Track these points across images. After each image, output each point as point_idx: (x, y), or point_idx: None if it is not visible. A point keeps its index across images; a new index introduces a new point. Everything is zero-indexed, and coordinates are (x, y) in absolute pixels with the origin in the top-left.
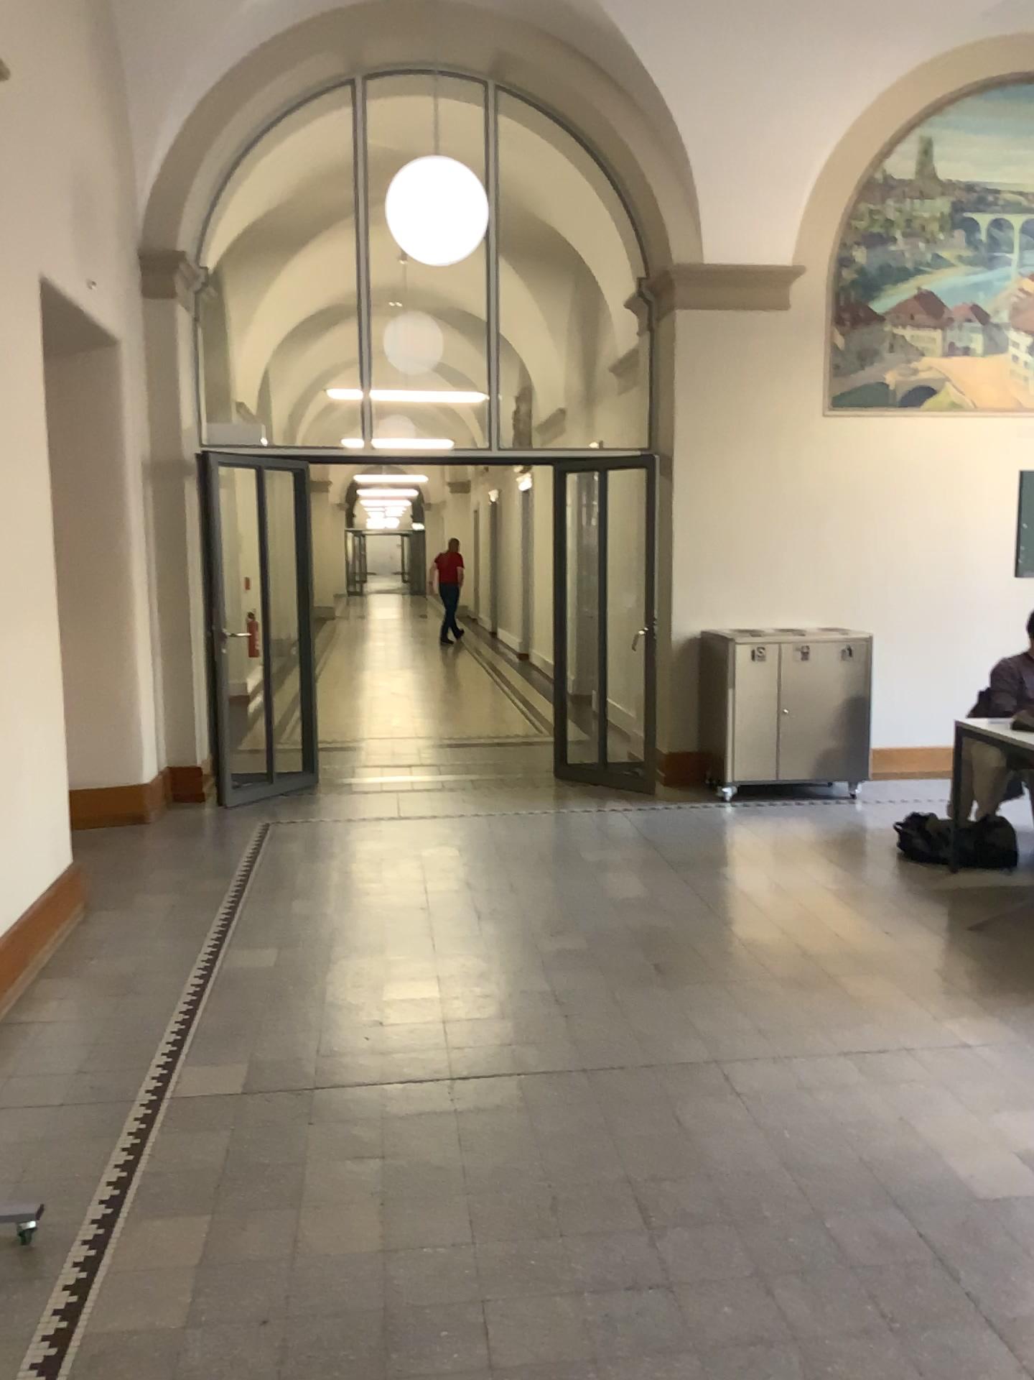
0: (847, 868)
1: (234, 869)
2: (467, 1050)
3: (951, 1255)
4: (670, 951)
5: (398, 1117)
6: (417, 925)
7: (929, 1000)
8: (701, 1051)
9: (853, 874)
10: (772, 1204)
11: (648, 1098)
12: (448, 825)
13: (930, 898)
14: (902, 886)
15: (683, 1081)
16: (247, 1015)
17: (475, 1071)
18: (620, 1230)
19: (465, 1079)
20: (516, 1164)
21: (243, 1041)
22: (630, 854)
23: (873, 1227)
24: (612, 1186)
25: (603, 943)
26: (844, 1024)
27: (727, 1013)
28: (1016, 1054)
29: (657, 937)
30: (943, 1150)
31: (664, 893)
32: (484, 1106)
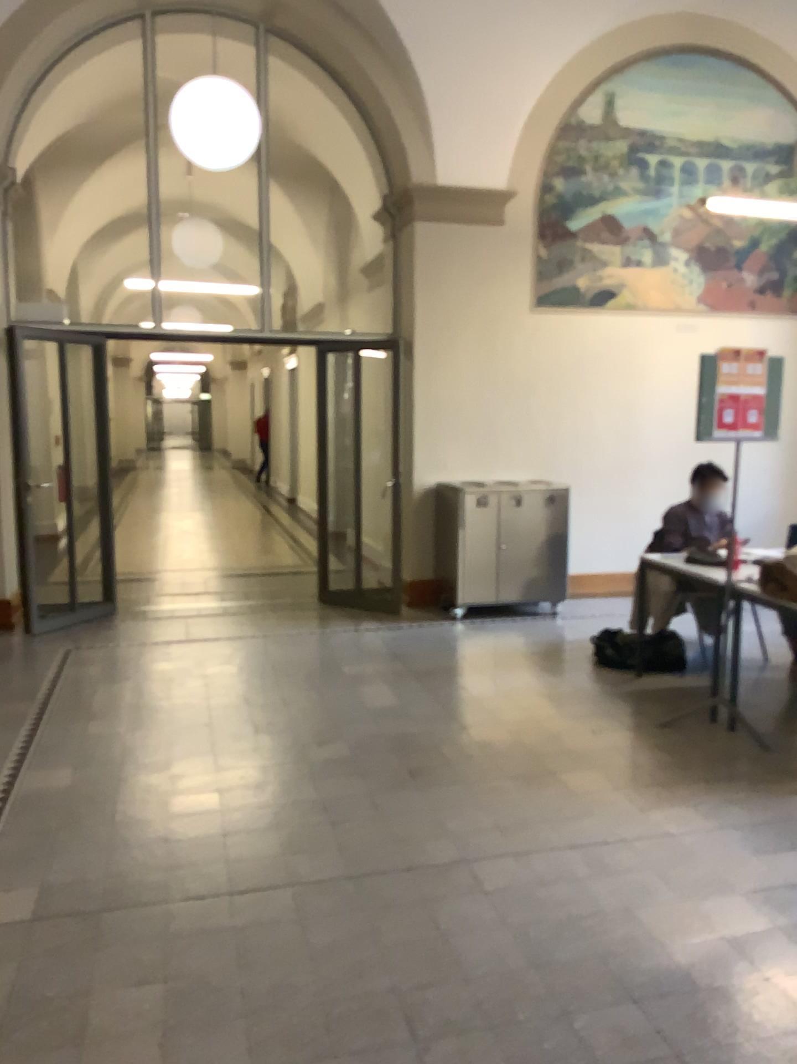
0: (558, 677)
1: (37, 692)
2: (244, 861)
3: (683, 1047)
4: (419, 756)
5: (180, 935)
6: (200, 740)
7: (634, 793)
8: (450, 851)
9: (562, 682)
10: (523, 1006)
11: (408, 901)
12: (228, 647)
13: (625, 701)
14: (602, 691)
15: (437, 883)
16: (40, 837)
17: (252, 883)
18: (388, 1044)
19: (242, 892)
20: (290, 979)
21: (35, 864)
22: (381, 670)
23: (613, 1022)
24: (379, 997)
25: (362, 751)
26: (568, 819)
27: (470, 813)
28: (709, 840)
29: (407, 743)
30: (663, 938)
31: (411, 704)
32: (260, 919)
